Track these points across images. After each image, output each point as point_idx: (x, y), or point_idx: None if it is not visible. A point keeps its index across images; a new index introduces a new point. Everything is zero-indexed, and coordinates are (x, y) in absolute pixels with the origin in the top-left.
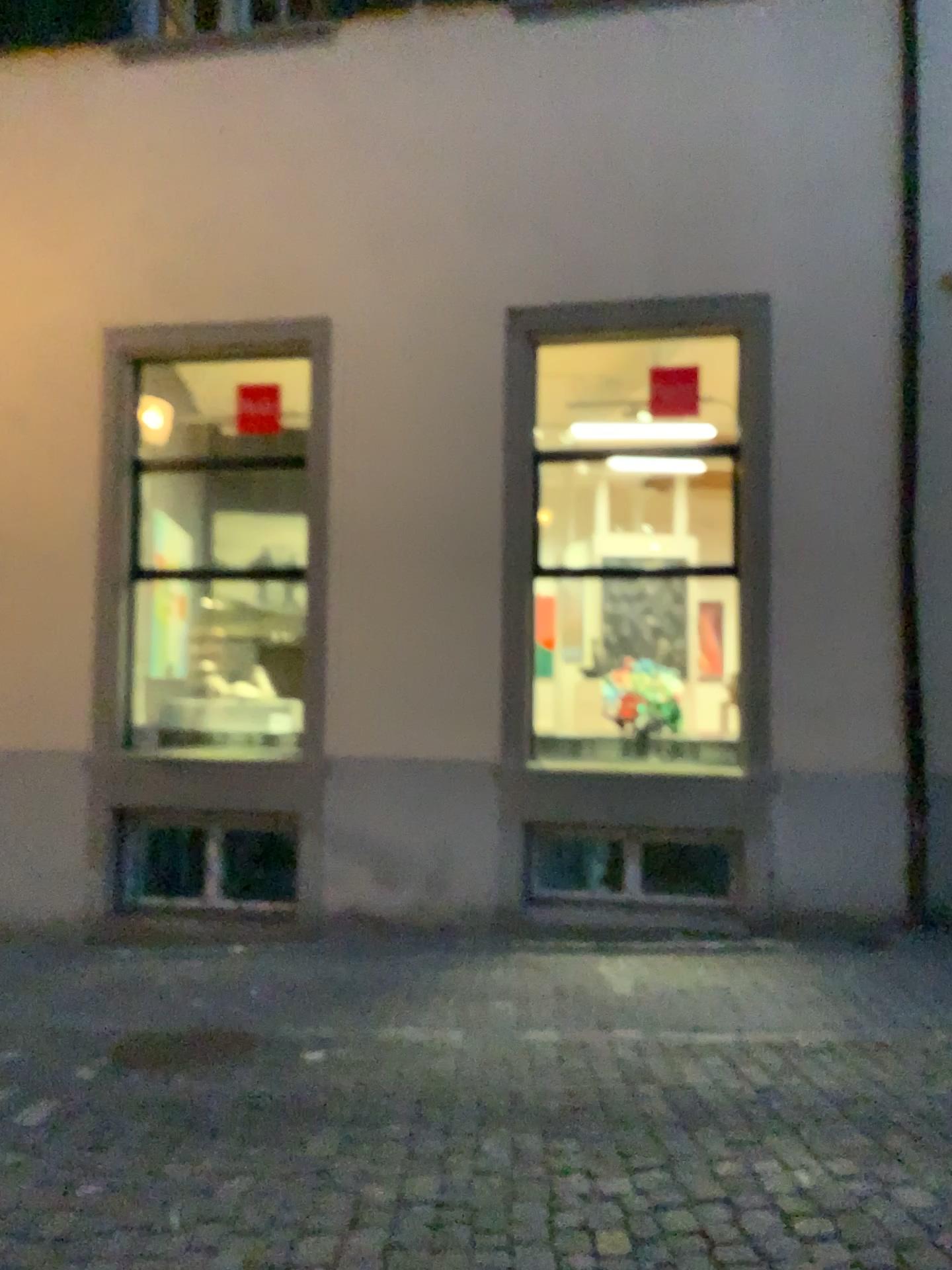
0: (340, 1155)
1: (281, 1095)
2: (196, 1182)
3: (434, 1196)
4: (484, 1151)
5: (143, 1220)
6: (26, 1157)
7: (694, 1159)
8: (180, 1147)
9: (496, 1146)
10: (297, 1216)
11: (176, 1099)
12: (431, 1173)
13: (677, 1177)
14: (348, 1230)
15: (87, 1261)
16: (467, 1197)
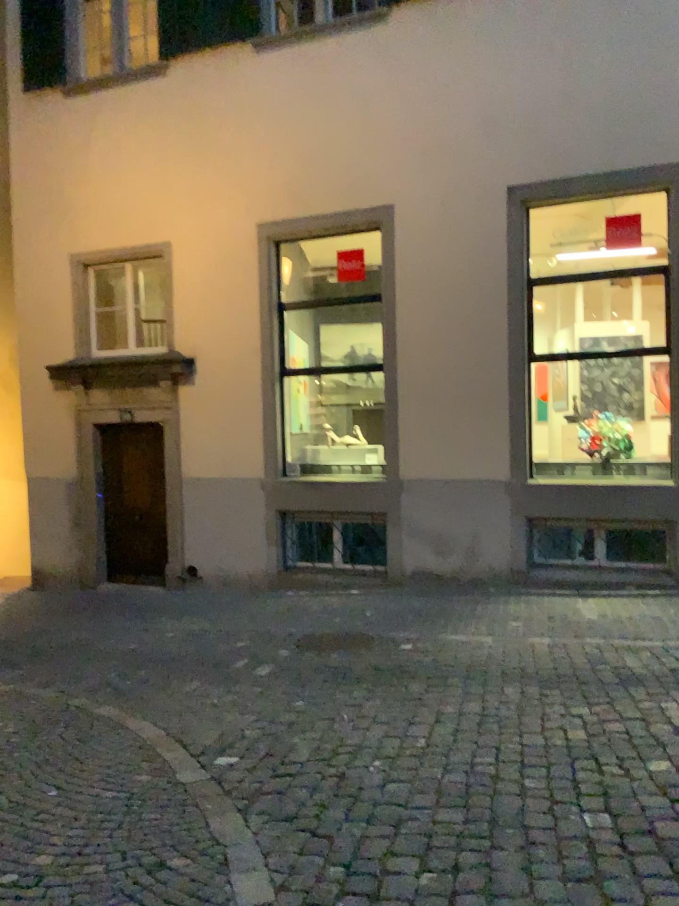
0: (426, 690)
1: (391, 662)
2: (353, 698)
3: (477, 708)
4: (505, 690)
5: (329, 712)
6: (266, 686)
7: (623, 696)
8: (342, 683)
9: (511, 688)
10: (407, 713)
11: (336, 663)
12: (476, 698)
13: (613, 704)
14: (433, 719)
15: (307, 726)
16: (495, 709)
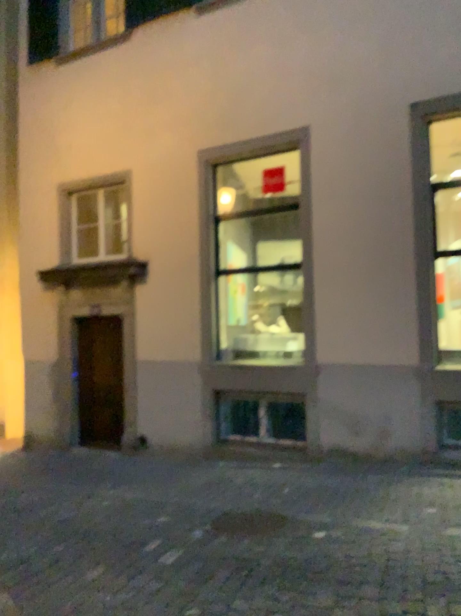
0: (338, 608)
1: (301, 560)
2: None
3: None
4: None
5: None
6: (163, 586)
7: None
8: (244, 590)
9: (440, 615)
10: None
11: (243, 557)
12: None
13: None
14: None
15: None
16: None
